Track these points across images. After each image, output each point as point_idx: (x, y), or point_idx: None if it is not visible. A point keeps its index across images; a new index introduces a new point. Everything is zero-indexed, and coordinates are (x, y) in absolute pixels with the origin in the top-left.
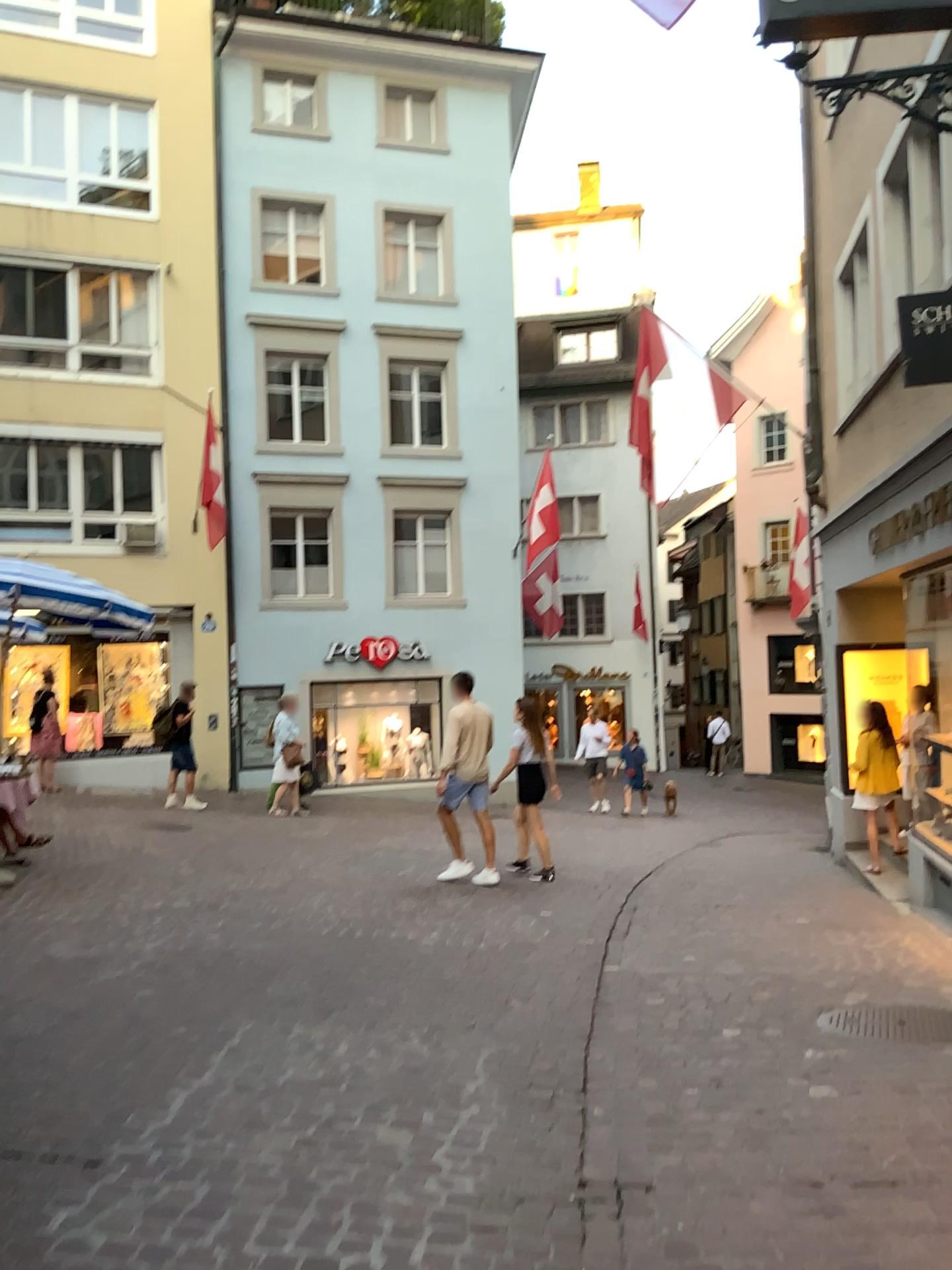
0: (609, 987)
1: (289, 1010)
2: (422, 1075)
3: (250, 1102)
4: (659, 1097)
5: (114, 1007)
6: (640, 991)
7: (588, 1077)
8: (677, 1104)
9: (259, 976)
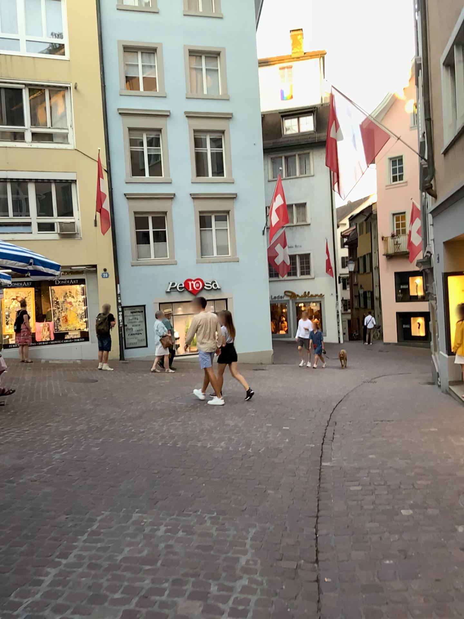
0: (327, 480)
1: (131, 501)
2: (211, 552)
3: (94, 581)
4: (368, 569)
5: (23, 503)
6: (346, 482)
7: (319, 552)
8: (381, 576)
9: (116, 477)
